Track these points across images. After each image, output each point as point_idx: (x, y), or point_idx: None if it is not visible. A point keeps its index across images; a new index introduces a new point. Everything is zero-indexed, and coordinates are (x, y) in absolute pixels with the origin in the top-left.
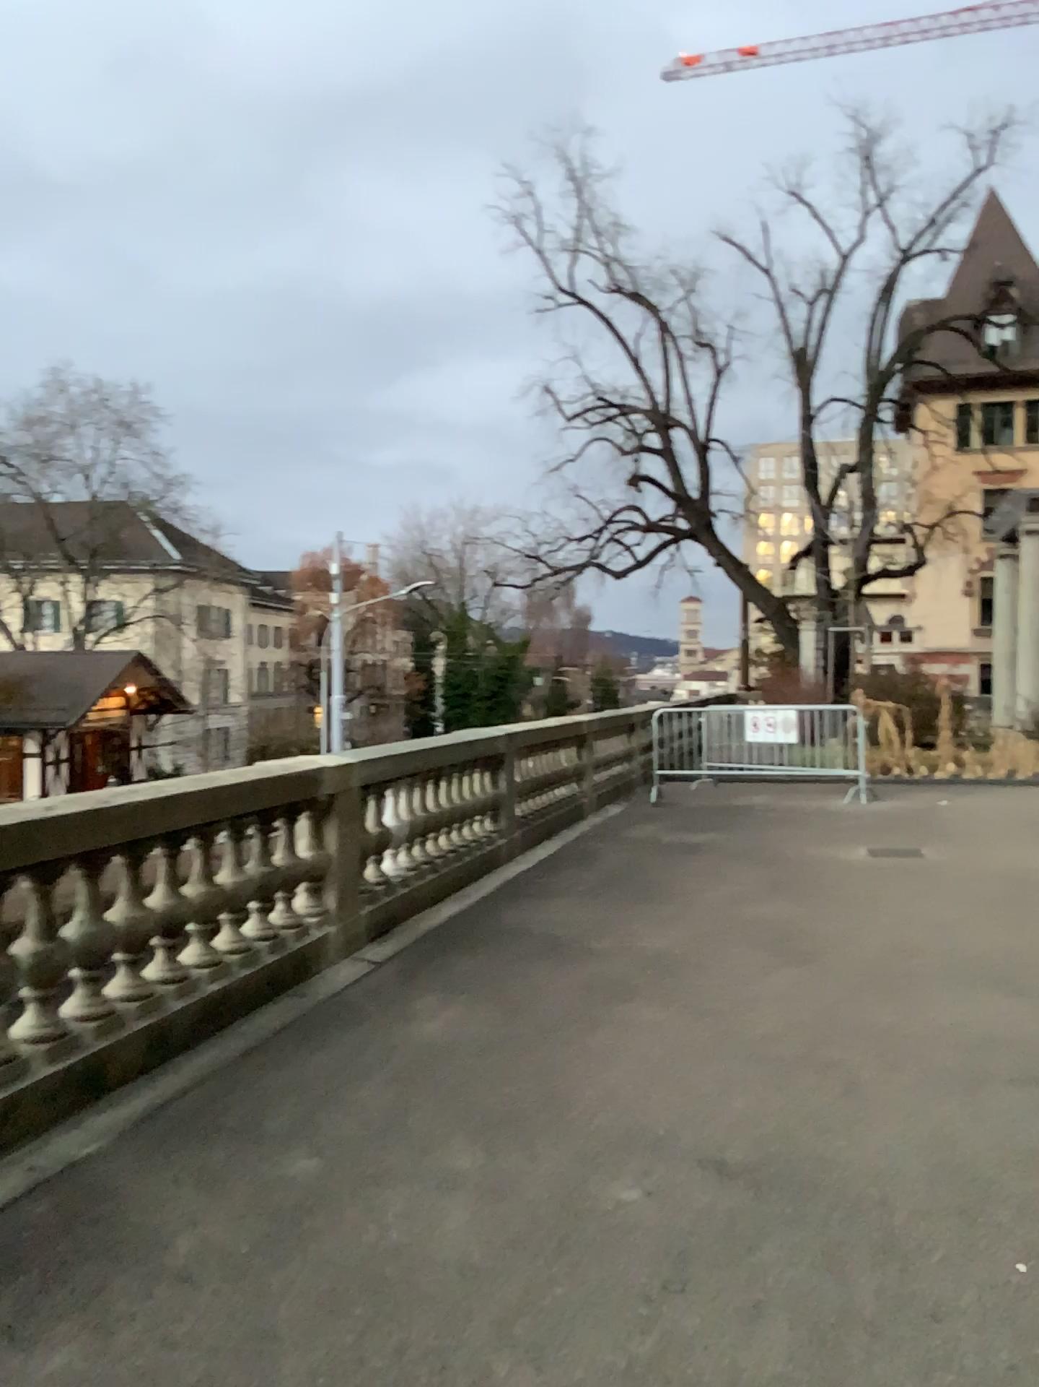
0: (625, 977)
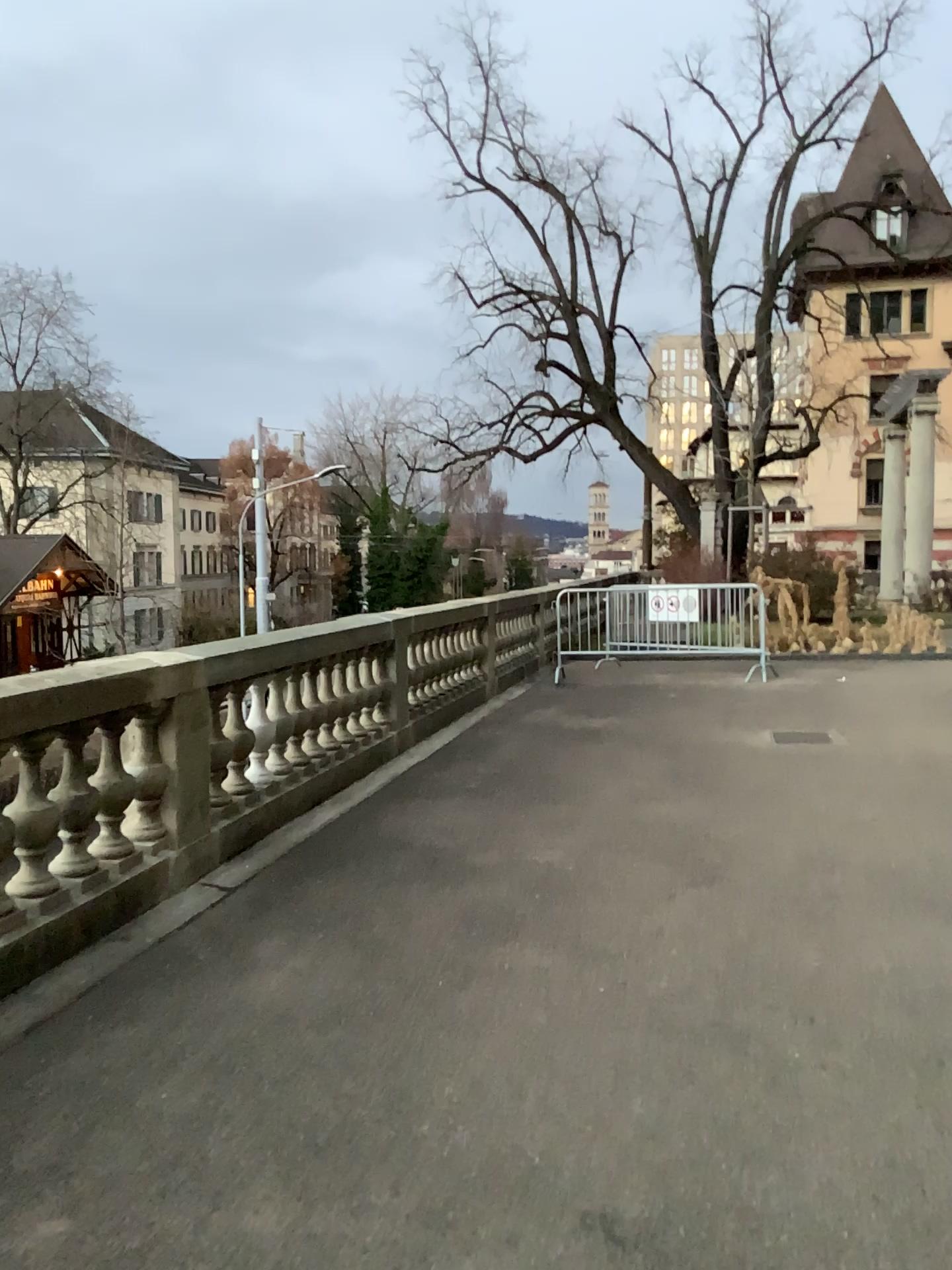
0: (506, 913)
